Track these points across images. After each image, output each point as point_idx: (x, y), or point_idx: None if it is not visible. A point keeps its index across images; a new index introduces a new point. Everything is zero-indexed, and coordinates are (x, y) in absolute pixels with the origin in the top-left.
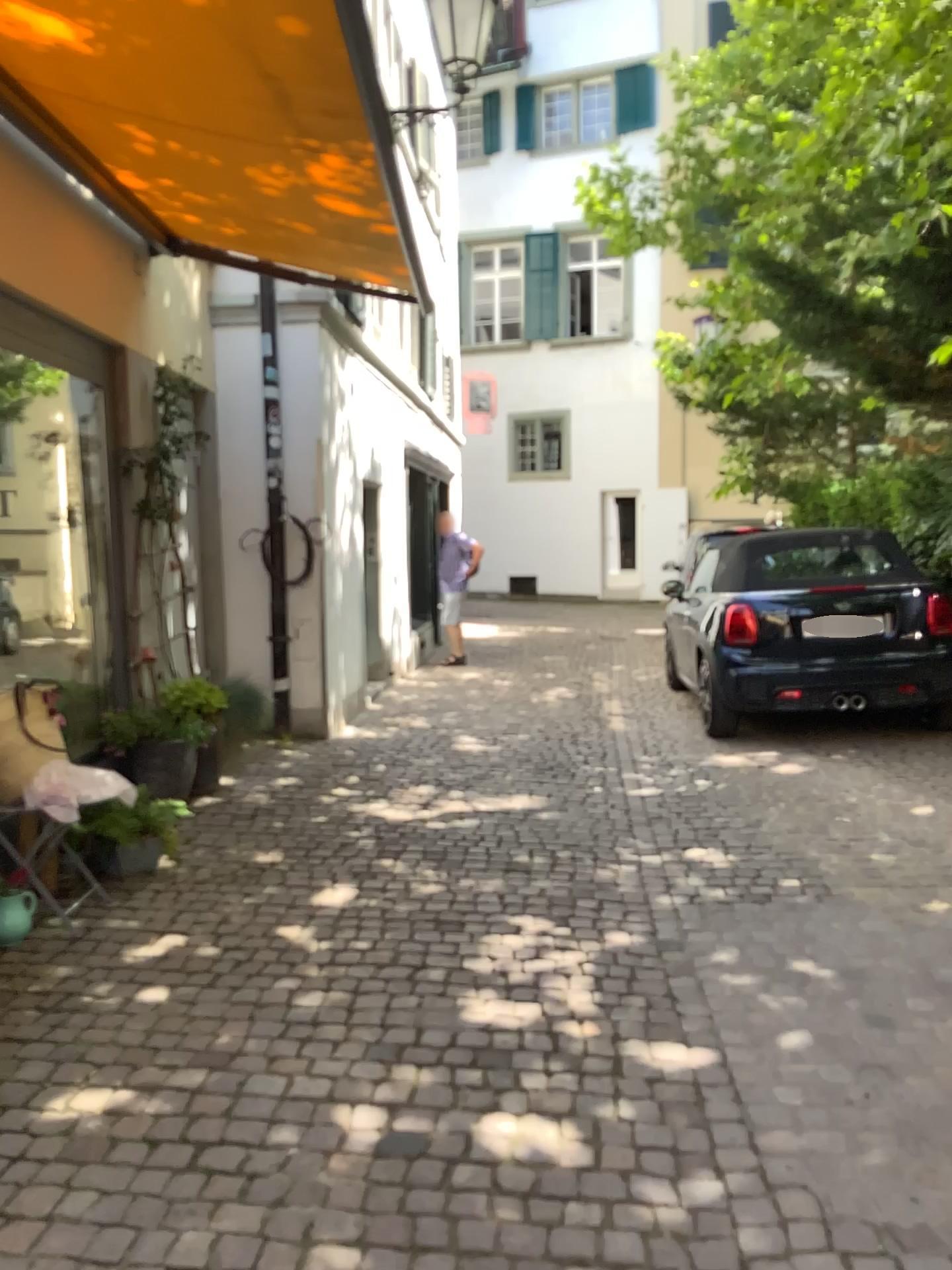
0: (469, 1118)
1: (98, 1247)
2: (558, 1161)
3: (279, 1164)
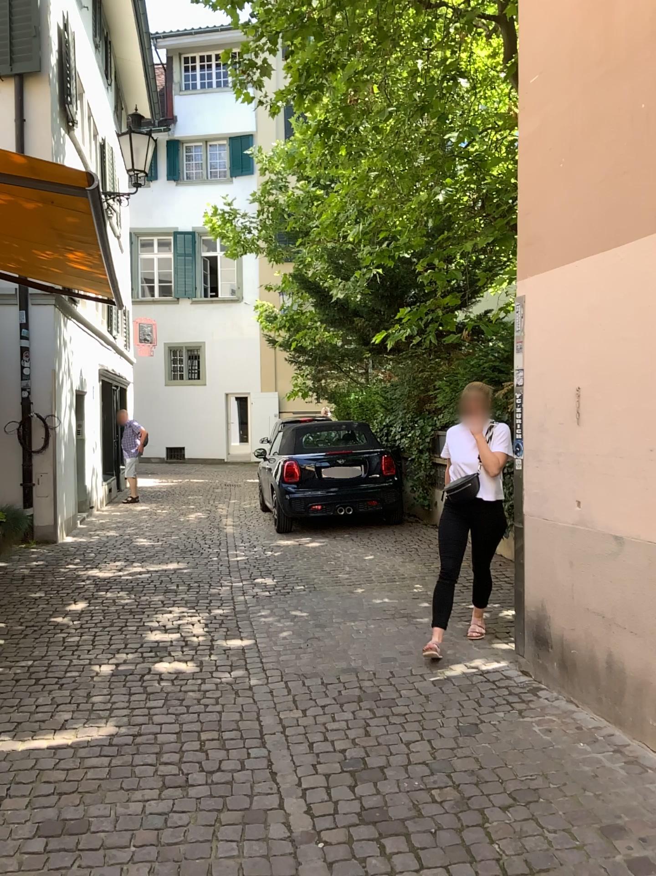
0: (149, 663)
1: (5, 703)
2: (185, 670)
3: (72, 680)
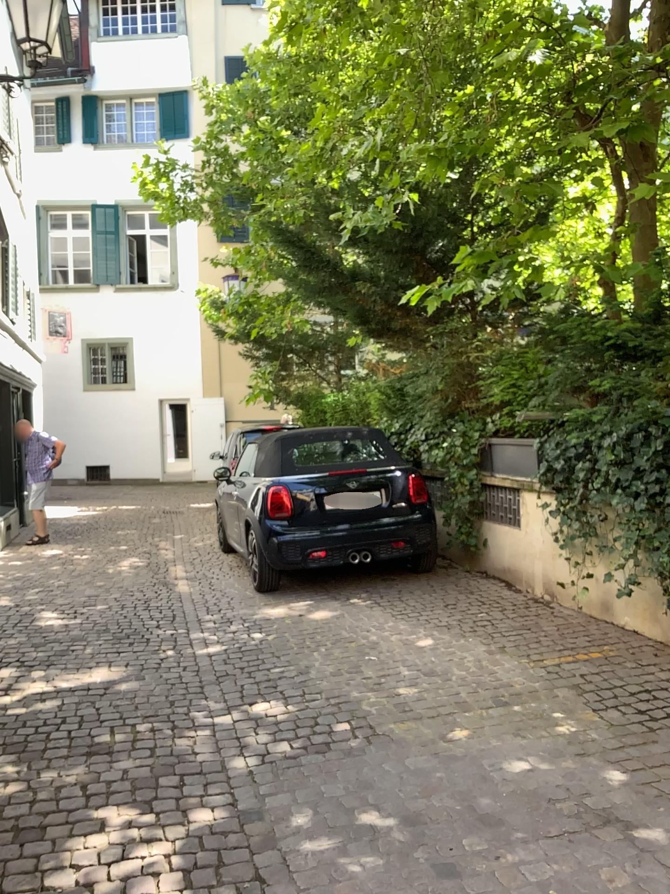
0: None
1: None
2: None
3: None
